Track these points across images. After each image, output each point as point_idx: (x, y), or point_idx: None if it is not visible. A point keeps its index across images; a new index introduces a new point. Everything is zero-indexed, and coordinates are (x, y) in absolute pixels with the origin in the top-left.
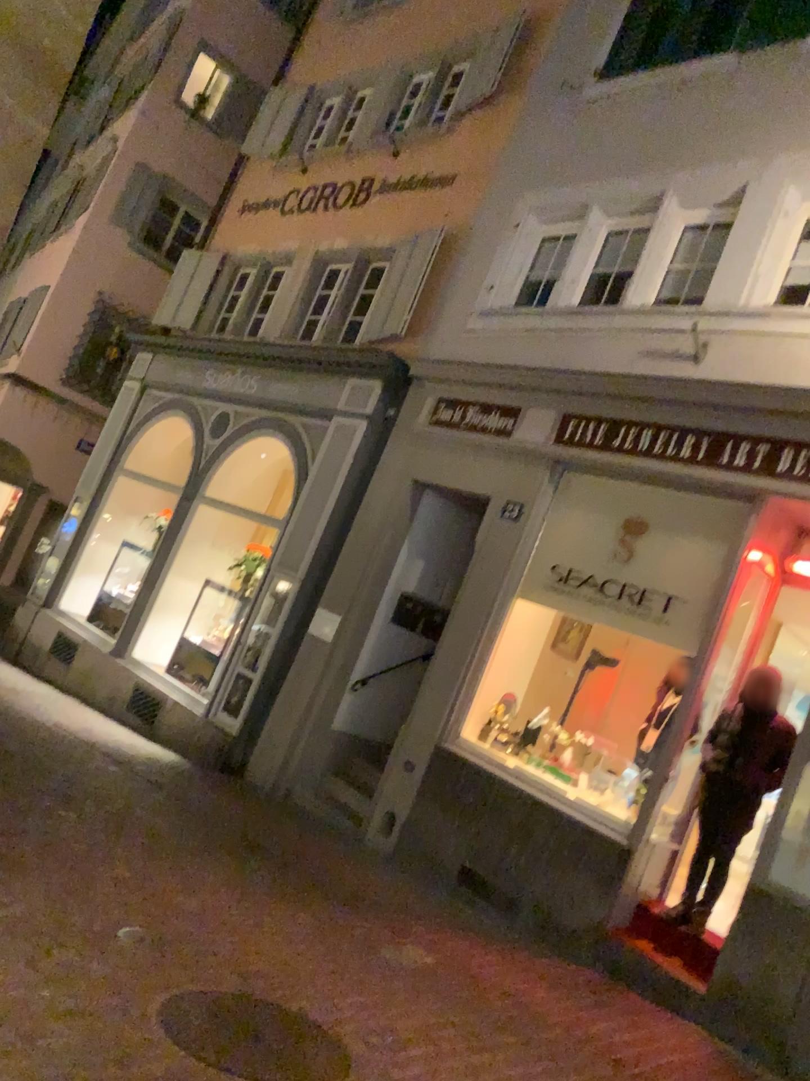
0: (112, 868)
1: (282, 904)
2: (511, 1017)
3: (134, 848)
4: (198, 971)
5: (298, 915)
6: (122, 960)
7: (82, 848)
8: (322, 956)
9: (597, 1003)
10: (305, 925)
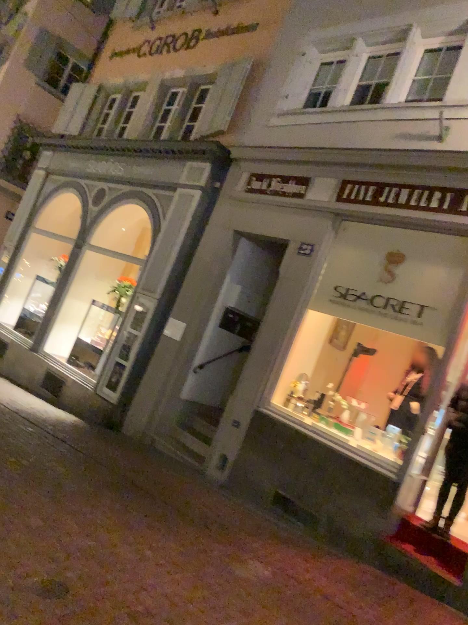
0: (26, 520)
1: (158, 538)
2: (338, 623)
3: (44, 498)
4: (98, 622)
5: (171, 546)
6: (30, 621)
7: (1, 503)
8: (195, 586)
9: (387, 598)
10: (177, 556)
